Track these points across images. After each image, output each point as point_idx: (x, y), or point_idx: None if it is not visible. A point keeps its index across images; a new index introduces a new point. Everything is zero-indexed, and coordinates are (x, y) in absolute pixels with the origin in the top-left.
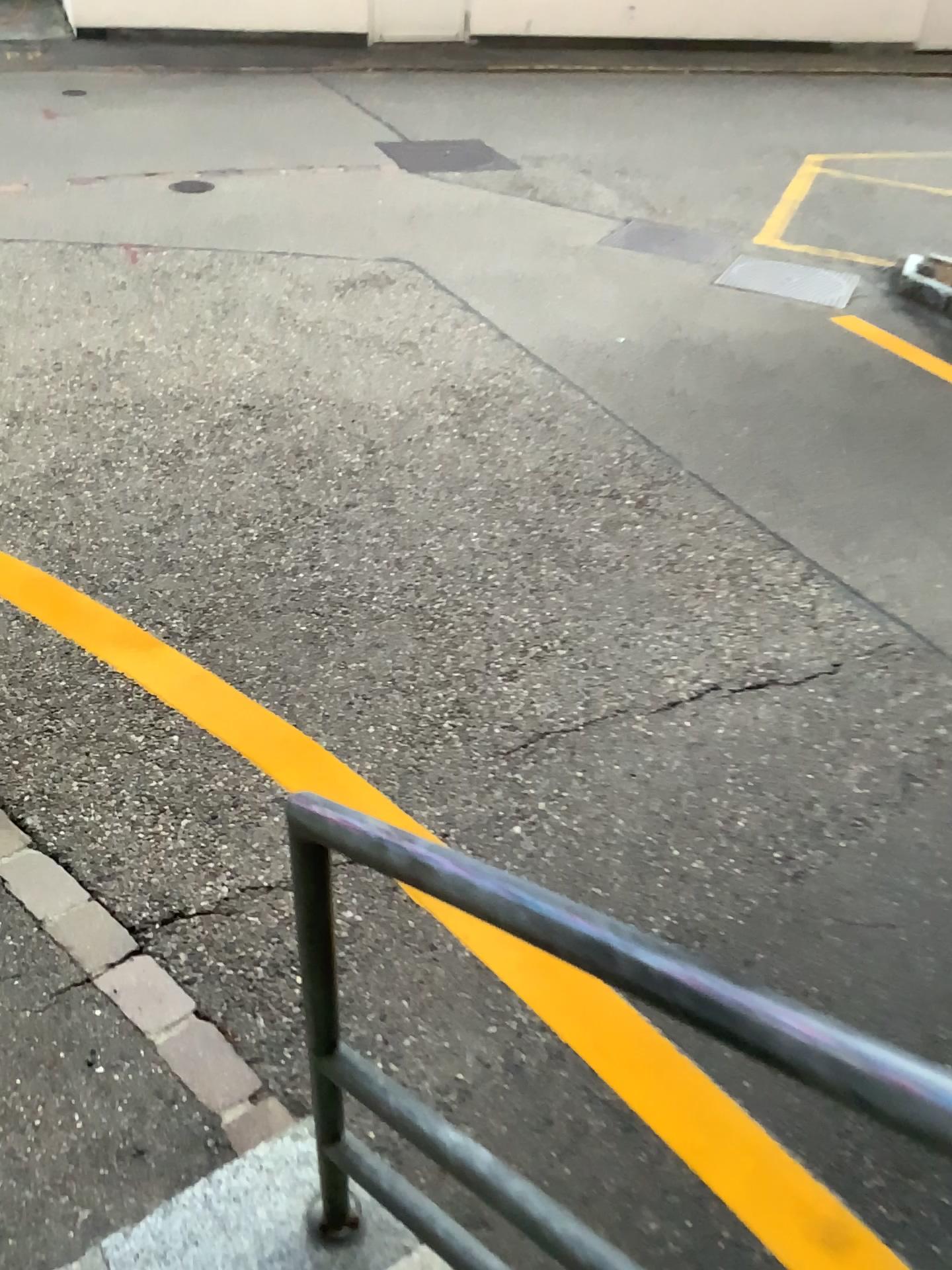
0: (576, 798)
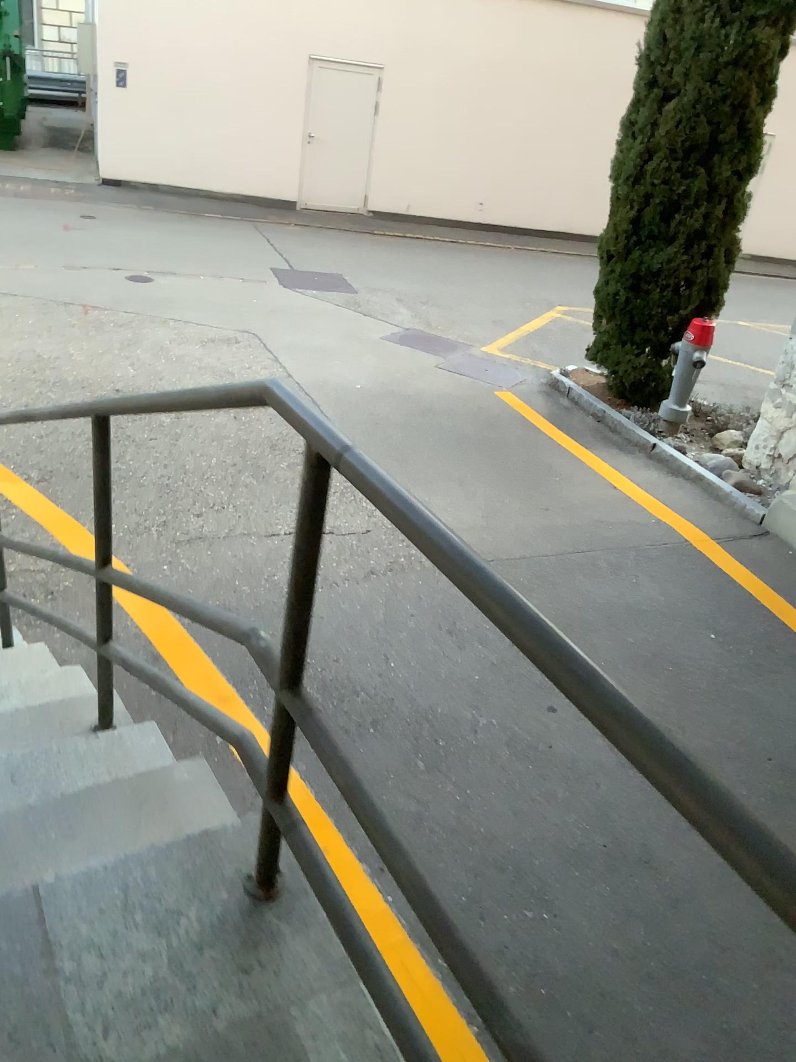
0: (200, 558)
